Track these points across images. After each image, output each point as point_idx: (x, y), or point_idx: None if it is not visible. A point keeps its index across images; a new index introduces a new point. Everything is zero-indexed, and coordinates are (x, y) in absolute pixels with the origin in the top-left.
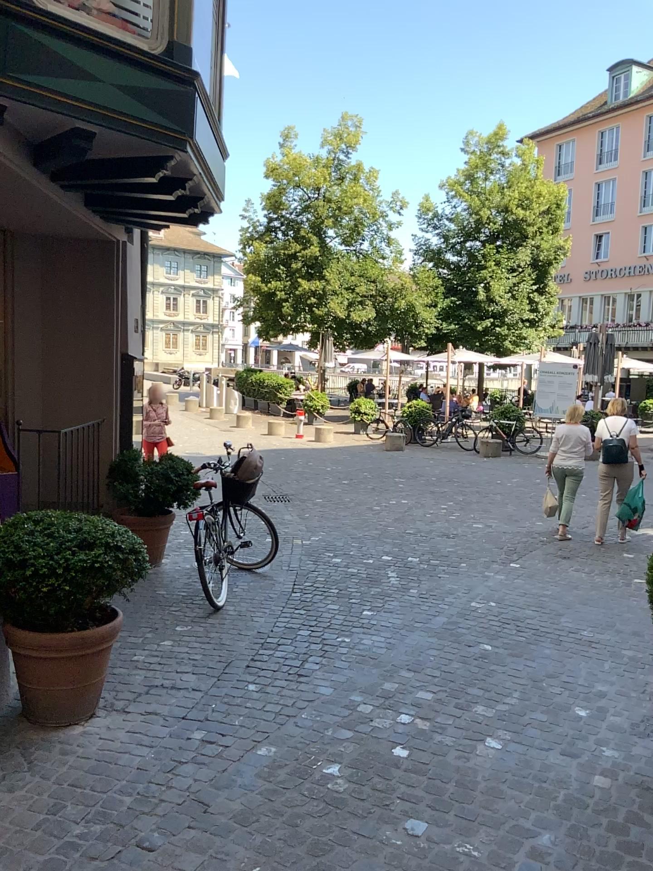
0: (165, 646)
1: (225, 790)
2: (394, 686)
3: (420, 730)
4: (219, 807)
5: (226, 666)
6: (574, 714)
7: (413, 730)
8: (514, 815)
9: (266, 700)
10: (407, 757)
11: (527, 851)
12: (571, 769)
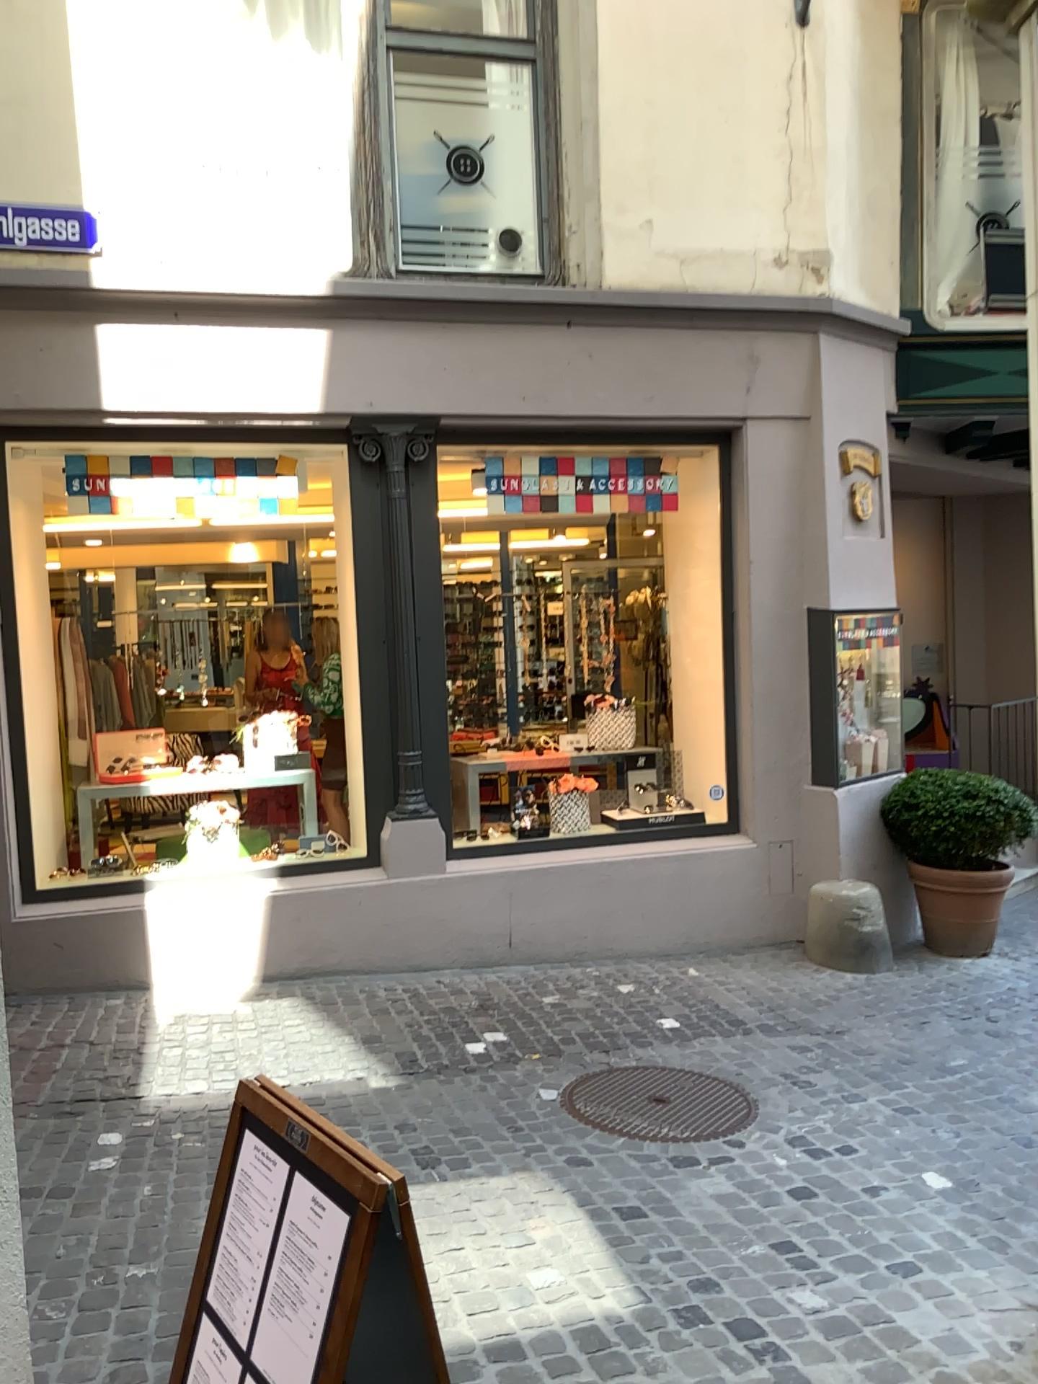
0: None
1: None
2: None
3: None
4: None
5: None
6: None
7: None
8: None
9: None
10: None
11: None
12: None
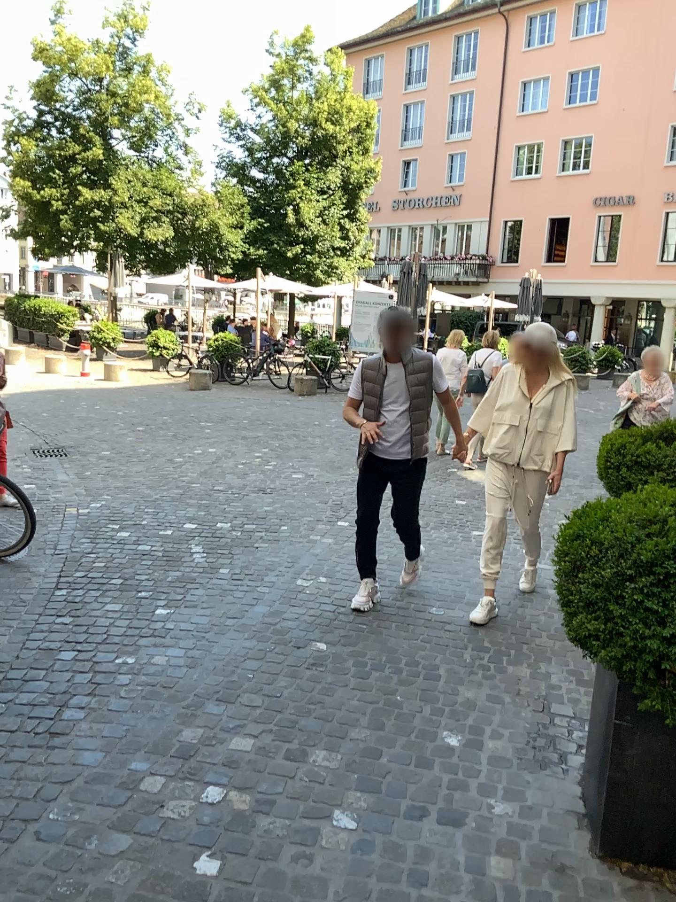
0: None
1: None
2: (197, 735)
3: (237, 816)
4: None
5: None
6: (446, 749)
7: (228, 817)
8: None
9: None
10: (218, 880)
11: None
12: (460, 855)
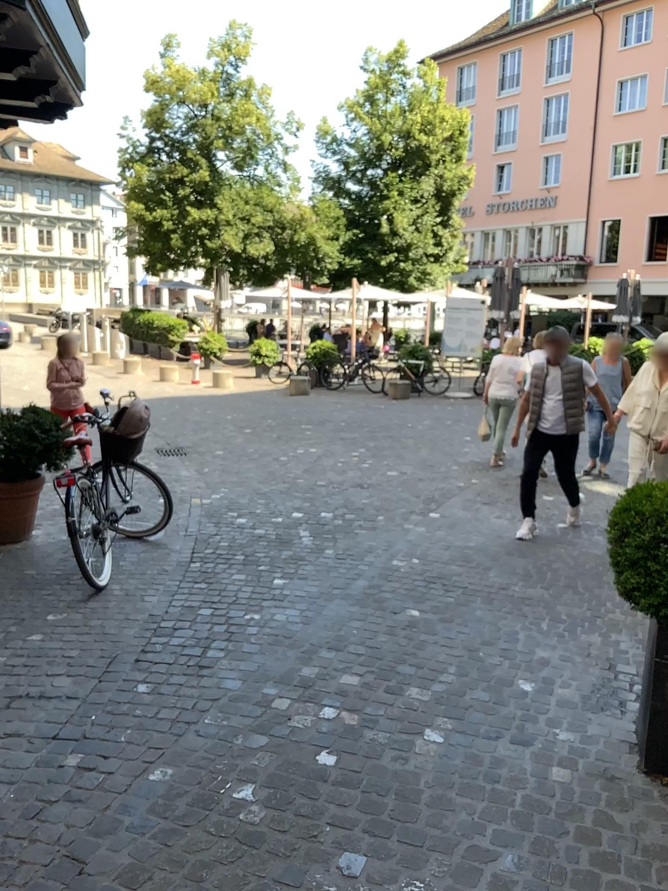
0: (34, 640)
1: (107, 839)
2: (314, 672)
3: (348, 727)
4: (99, 865)
5: (110, 662)
6: (520, 691)
7: (341, 728)
8: (468, 833)
9: (160, 704)
10: (335, 766)
11: (490, 882)
12: (526, 763)
